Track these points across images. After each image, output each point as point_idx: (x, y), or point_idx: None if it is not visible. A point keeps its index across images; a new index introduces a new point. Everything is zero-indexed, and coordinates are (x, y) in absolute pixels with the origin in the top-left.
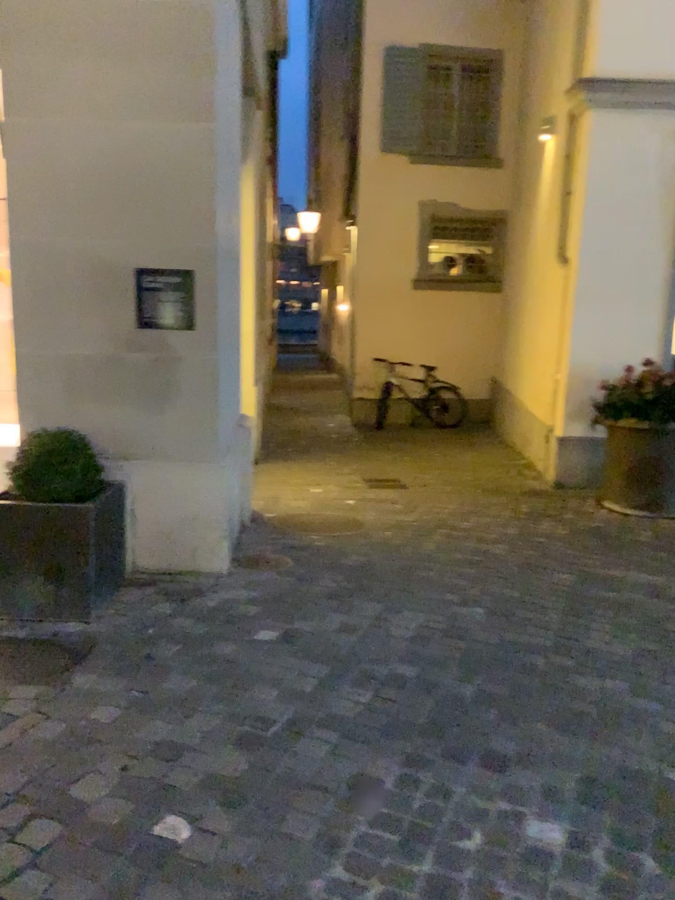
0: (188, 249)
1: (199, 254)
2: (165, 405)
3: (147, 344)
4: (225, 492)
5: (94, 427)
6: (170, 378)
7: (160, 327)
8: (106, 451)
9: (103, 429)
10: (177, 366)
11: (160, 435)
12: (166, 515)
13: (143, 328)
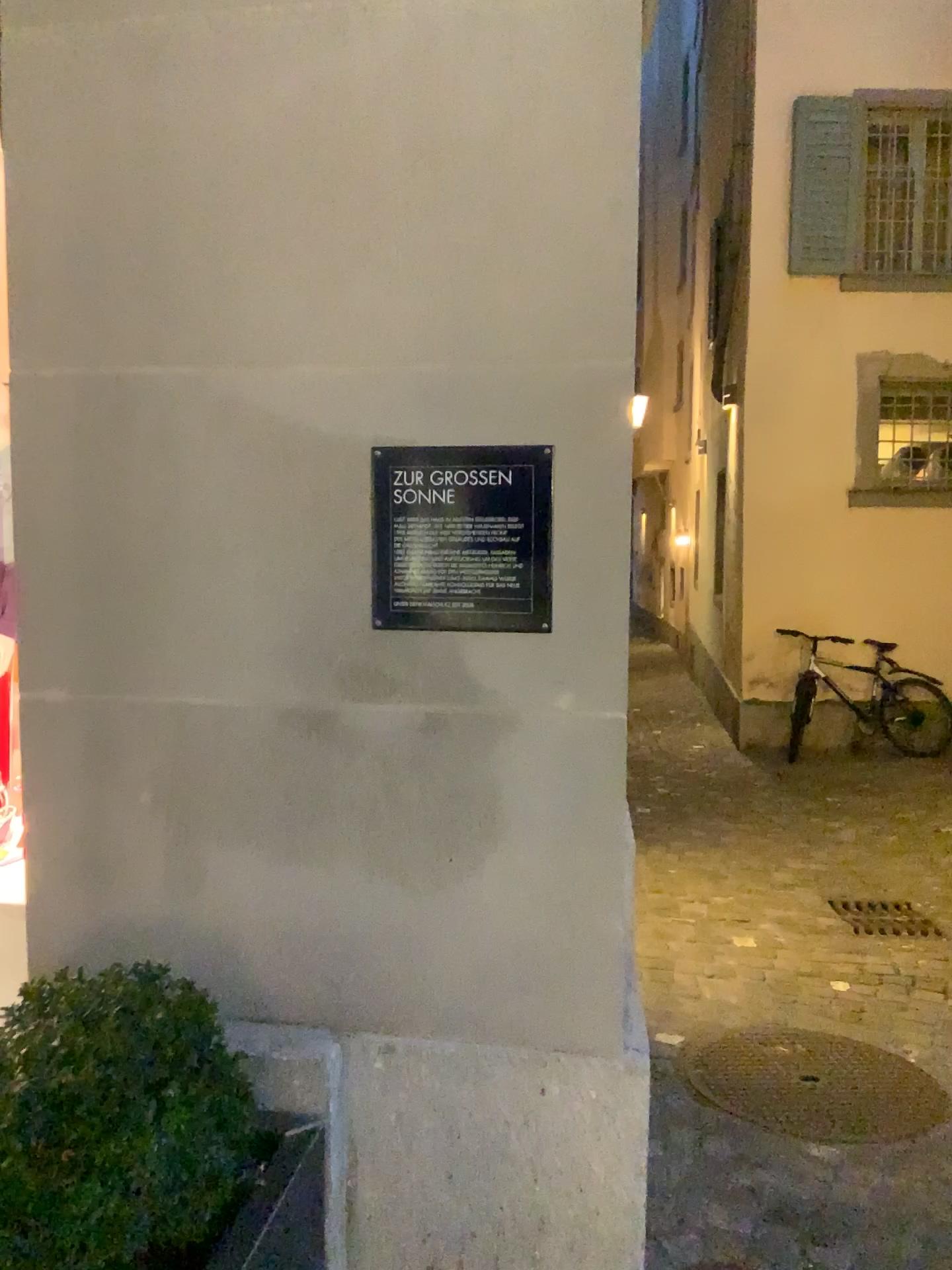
0: (533, 388)
1: (565, 402)
2: (454, 866)
3: (403, 681)
4: (636, 1139)
5: (247, 929)
6: (472, 786)
7: (443, 631)
8: (278, 1001)
9: (269, 936)
10: (493, 747)
11: (439, 959)
12: (456, 1208)
13: (392, 634)
